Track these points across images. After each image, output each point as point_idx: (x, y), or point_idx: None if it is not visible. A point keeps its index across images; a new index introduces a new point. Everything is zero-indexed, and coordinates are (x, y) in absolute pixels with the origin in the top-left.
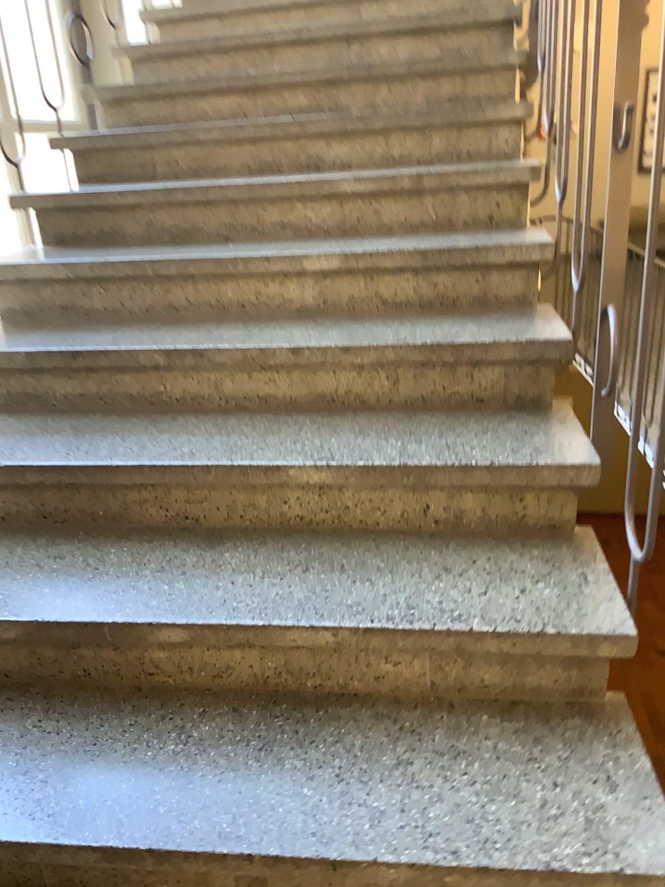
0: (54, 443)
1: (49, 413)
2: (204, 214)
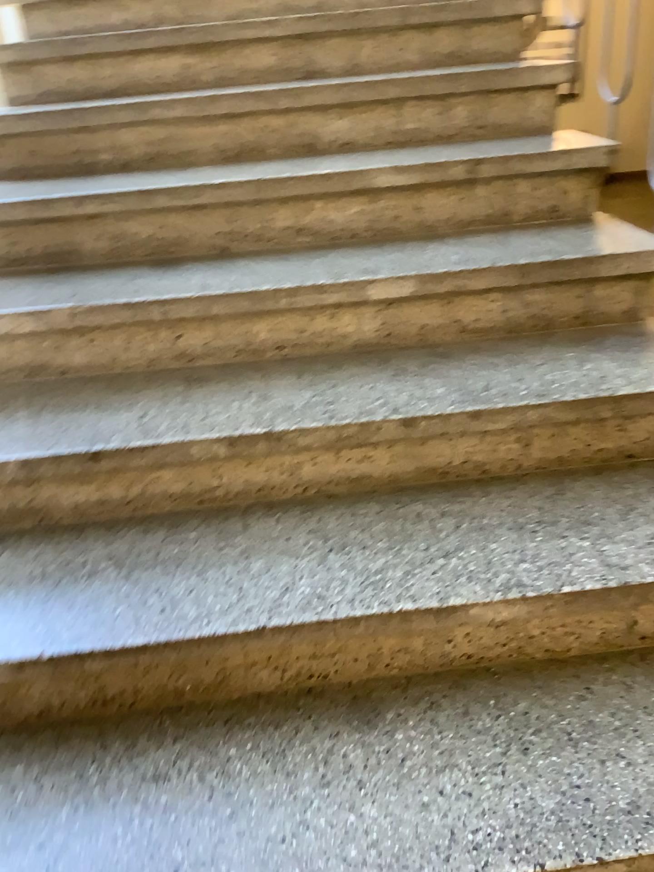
0: (91, 600)
1: (47, 533)
2: (187, 220)
